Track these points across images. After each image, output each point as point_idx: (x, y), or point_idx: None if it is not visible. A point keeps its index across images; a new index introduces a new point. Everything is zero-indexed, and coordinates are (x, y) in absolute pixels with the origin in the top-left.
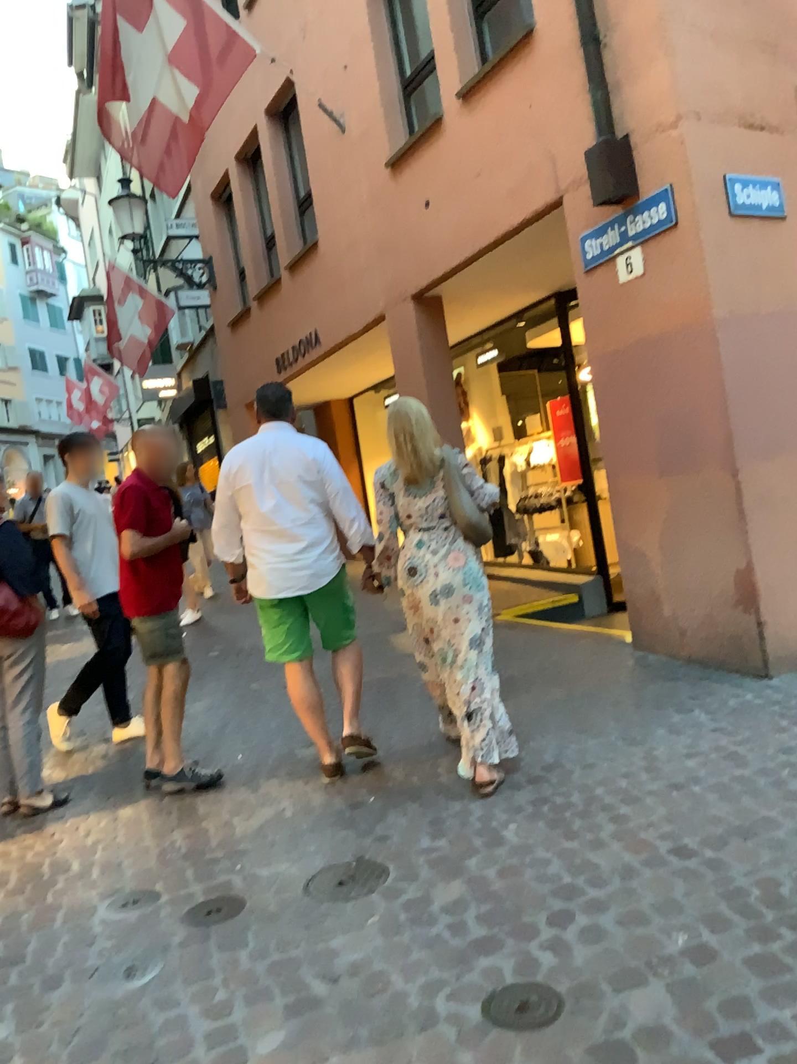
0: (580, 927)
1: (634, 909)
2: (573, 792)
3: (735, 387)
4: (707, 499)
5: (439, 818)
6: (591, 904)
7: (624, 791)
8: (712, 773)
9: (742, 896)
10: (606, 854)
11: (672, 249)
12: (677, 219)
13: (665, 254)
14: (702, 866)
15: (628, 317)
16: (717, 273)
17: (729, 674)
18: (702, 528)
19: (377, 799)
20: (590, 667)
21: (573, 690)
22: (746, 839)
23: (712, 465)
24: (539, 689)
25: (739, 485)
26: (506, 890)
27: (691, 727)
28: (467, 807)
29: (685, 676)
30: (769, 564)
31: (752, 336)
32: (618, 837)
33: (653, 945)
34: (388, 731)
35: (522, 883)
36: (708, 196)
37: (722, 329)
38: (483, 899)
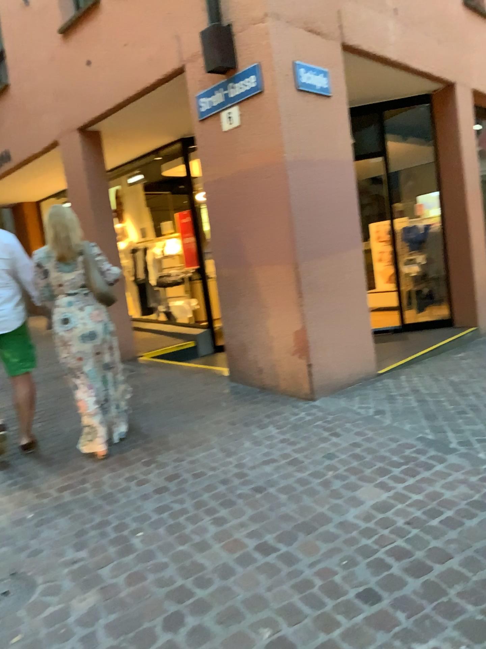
0: (188, 629)
1: (229, 607)
2: (187, 498)
3: (298, 207)
4: (279, 283)
5: (84, 528)
6: (197, 605)
7: (223, 495)
8: (283, 477)
9: (308, 585)
10: (209, 555)
11: (260, 108)
12: (263, 88)
13: (255, 112)
14: (279, 560)
15: (229, 154)
16: (288, 128)
17: (290, 398)
18: (276, 301)
19: (36, 514)
20: (200, 395)
21: (189, 413)
22: (308, 532)
23: (283, 259)
24: (165, 414)
25: (299, 274)
26: (131, 597)
27: (268, 440)
28: (106, 517)
29: (262, 400)
30: (317, 326)
31: (310, 173)
32: (218, 538)
33: (244, 642)
34: (52, 452)
35: (144, 589)
36: (284, 73)
37: (291, 167)
38: (112, 608)
